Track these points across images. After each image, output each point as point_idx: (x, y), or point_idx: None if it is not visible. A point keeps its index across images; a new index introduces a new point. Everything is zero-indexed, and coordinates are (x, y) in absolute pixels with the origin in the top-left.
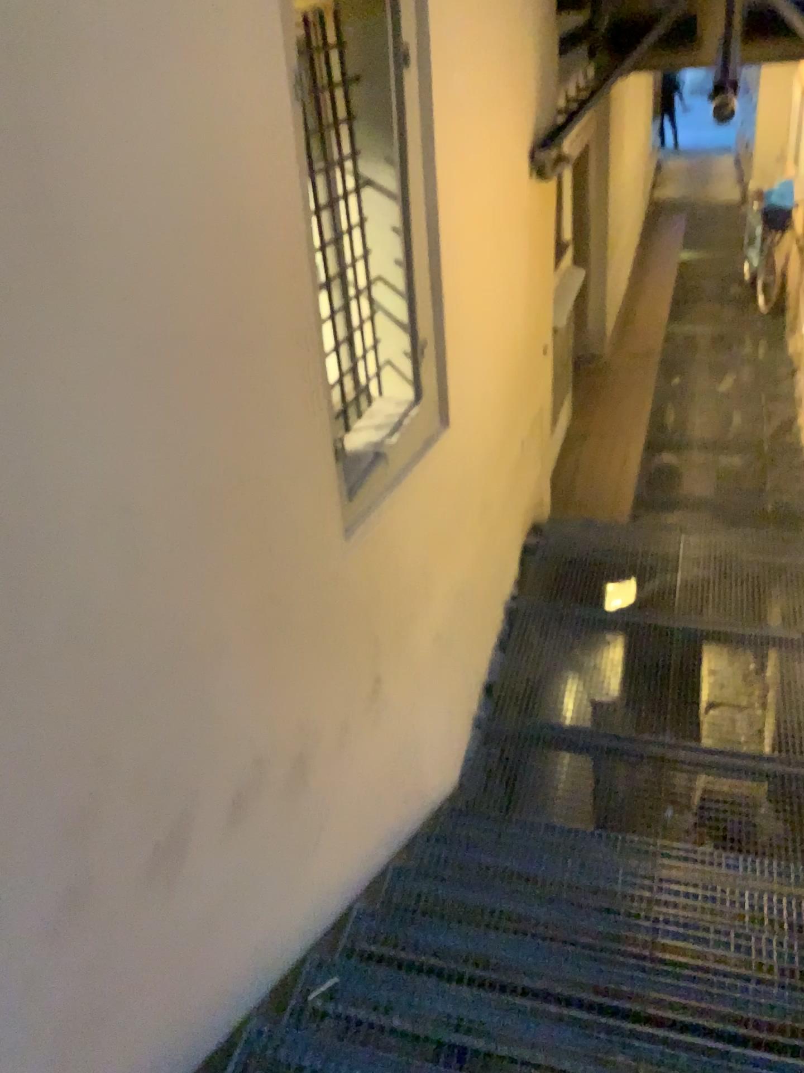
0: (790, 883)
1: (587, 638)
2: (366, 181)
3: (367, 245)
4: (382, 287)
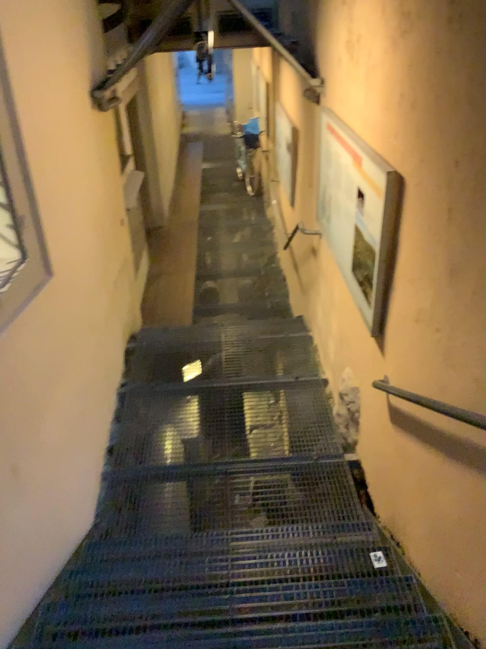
0: (310, 537)
1: (171, 404)
2: None
3: None
4: None
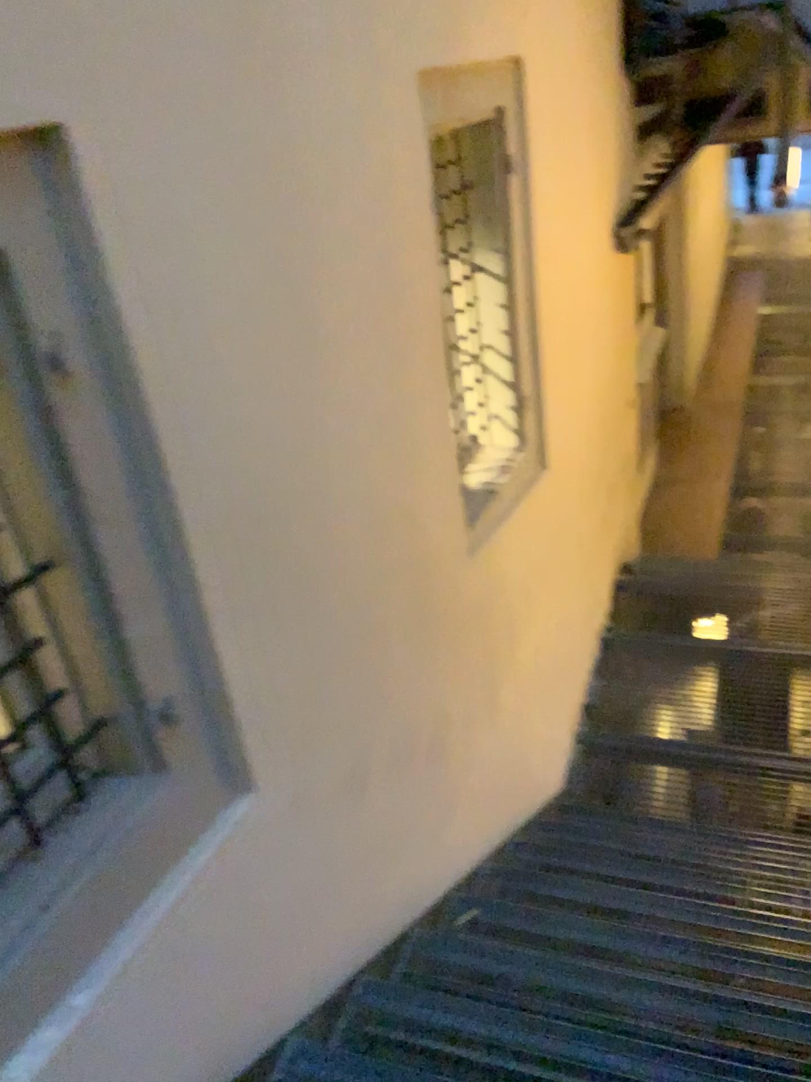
0: None
1: (678, 663)
2: (476, 265)
3: (477, 317)
4: (490, 352)
